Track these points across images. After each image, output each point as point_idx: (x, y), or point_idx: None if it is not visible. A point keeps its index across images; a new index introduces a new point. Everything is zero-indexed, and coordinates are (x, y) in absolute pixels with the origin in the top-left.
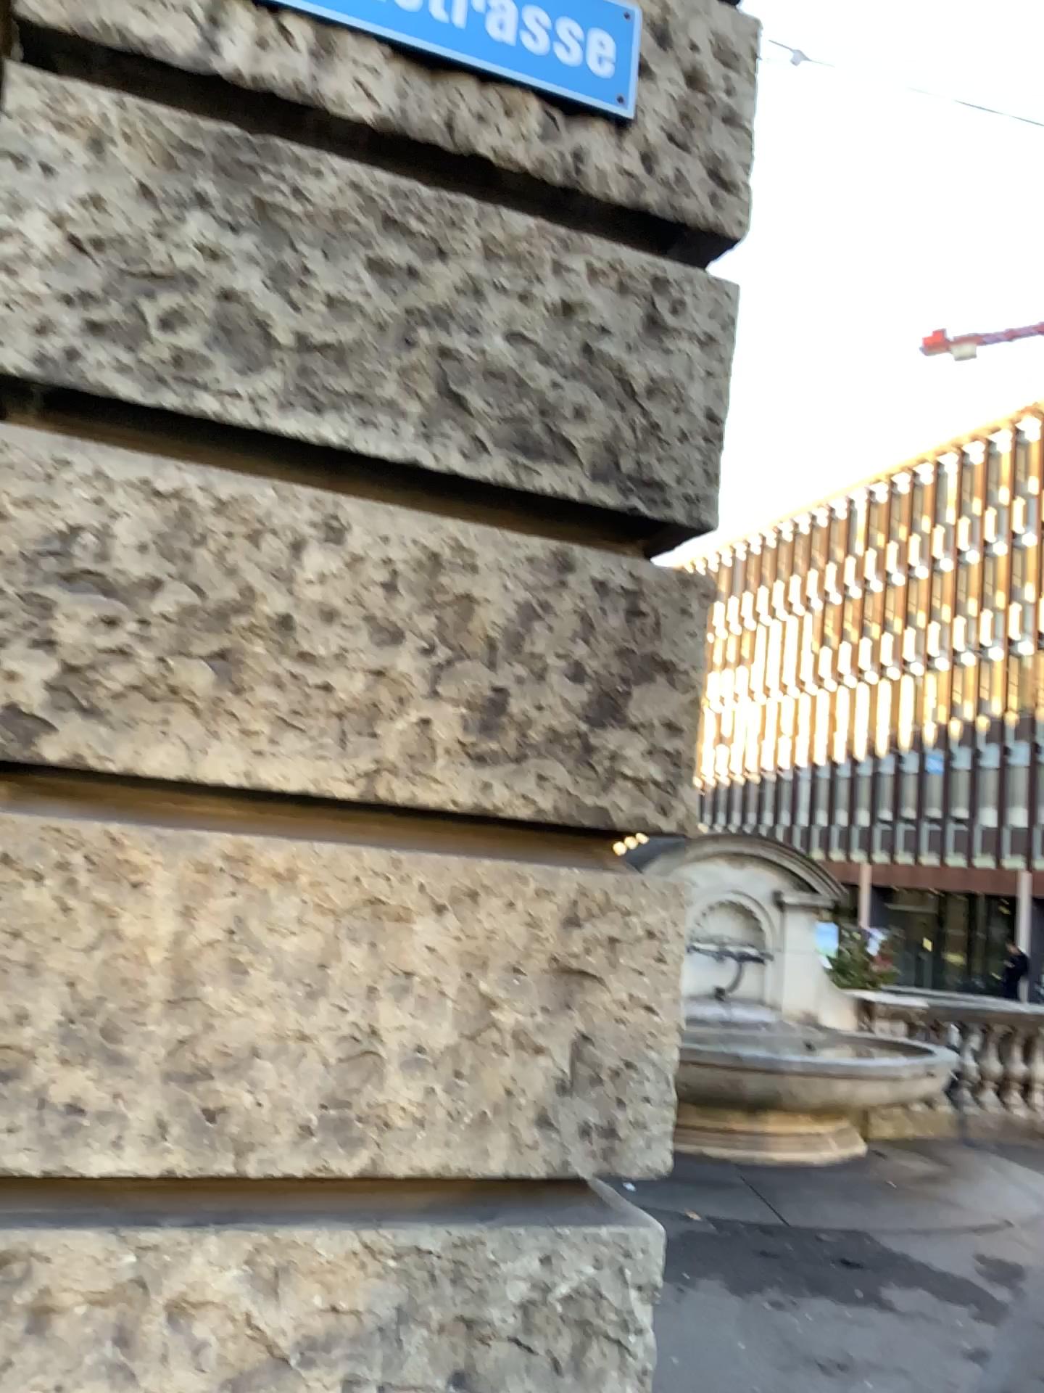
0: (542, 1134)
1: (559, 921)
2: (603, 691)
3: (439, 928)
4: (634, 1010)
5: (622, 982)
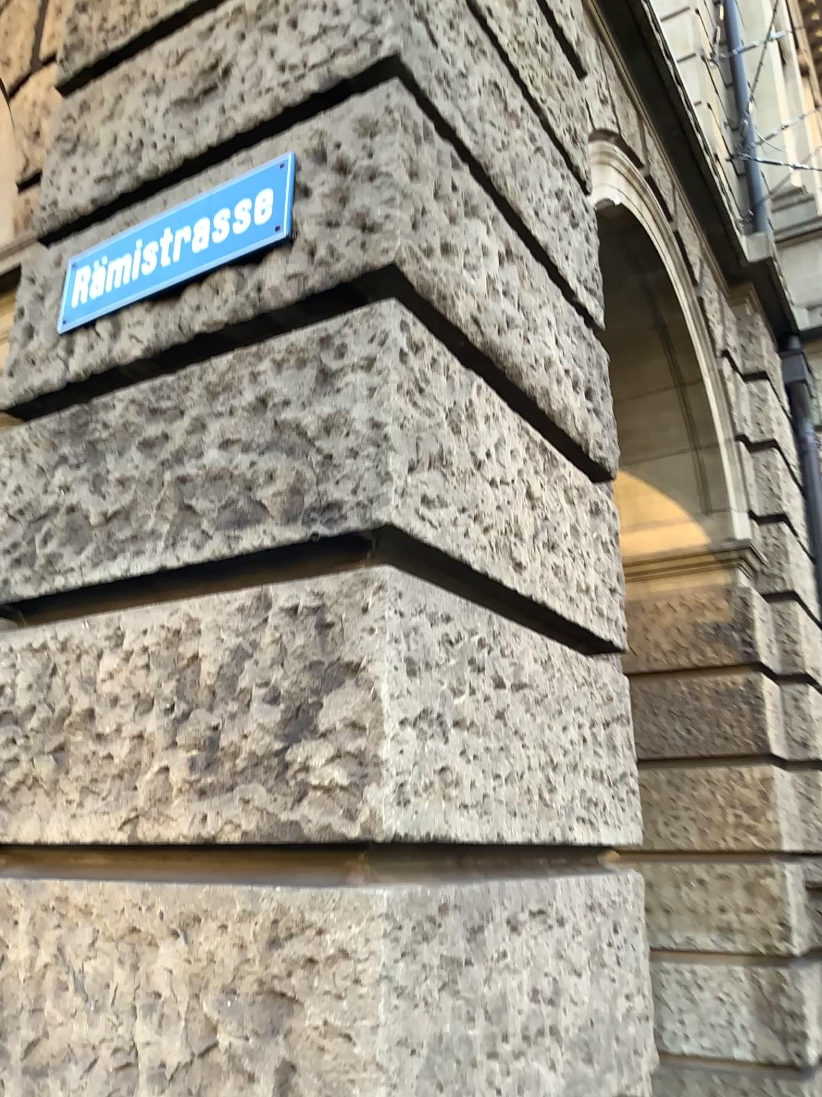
0: None
1: (255, 940)
2: (292, 709)
3: (171, 949)
4: (327, 1037)
5: (313, 1005)
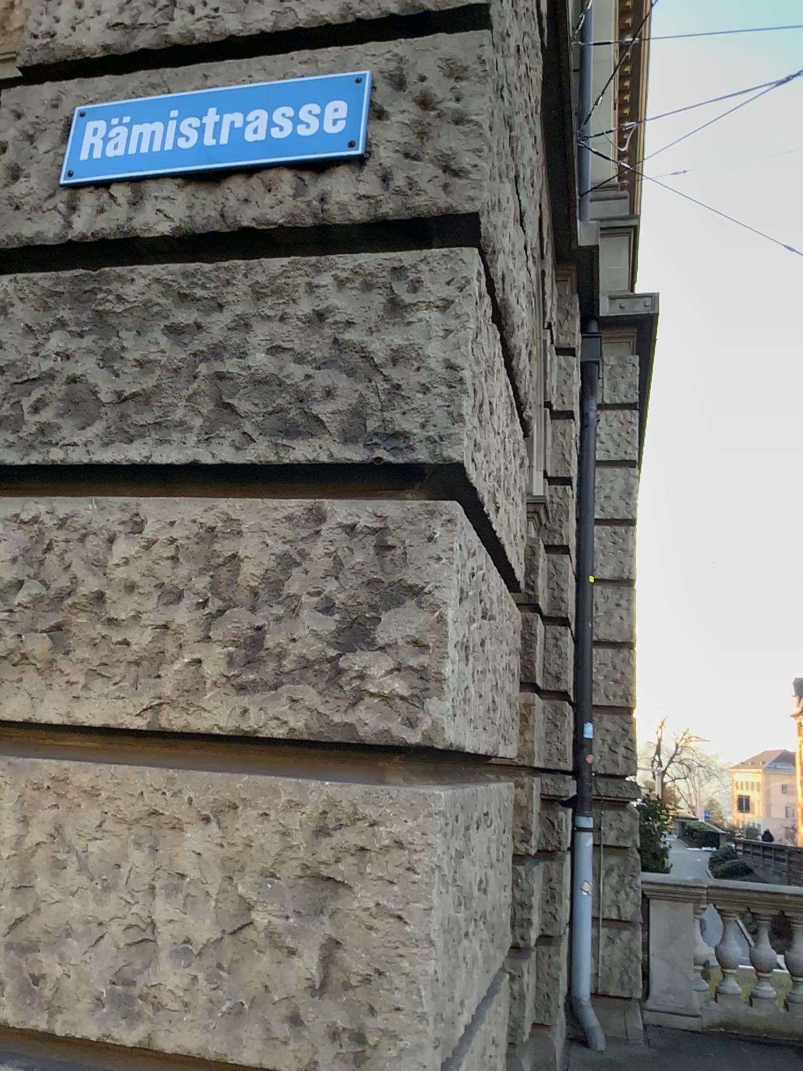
0: (287, 1031)
1: (304, 829)
2: (348, 620)
3: (202, 833)
4: (379, 917)
5: (366, 889)
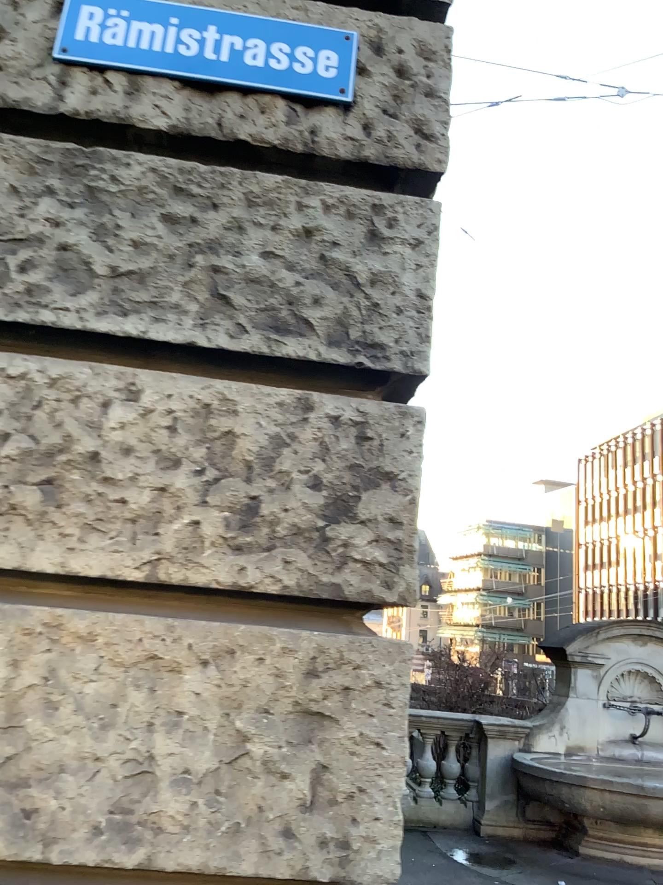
0: (283, 844)
1: (298, 672)
2: (335, 496)
3: (202, 676)
4: (363, 744)
5: (352, 721)
